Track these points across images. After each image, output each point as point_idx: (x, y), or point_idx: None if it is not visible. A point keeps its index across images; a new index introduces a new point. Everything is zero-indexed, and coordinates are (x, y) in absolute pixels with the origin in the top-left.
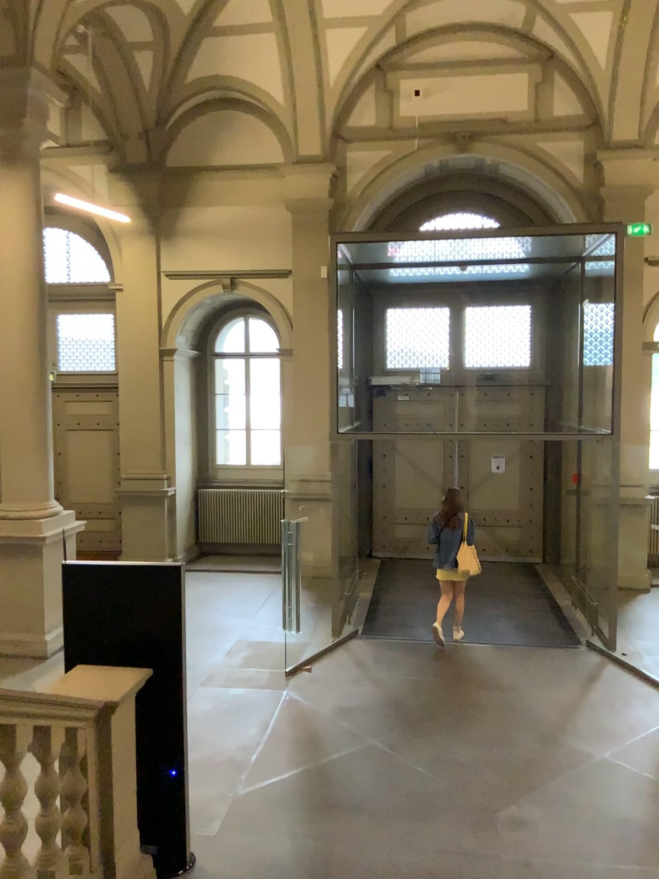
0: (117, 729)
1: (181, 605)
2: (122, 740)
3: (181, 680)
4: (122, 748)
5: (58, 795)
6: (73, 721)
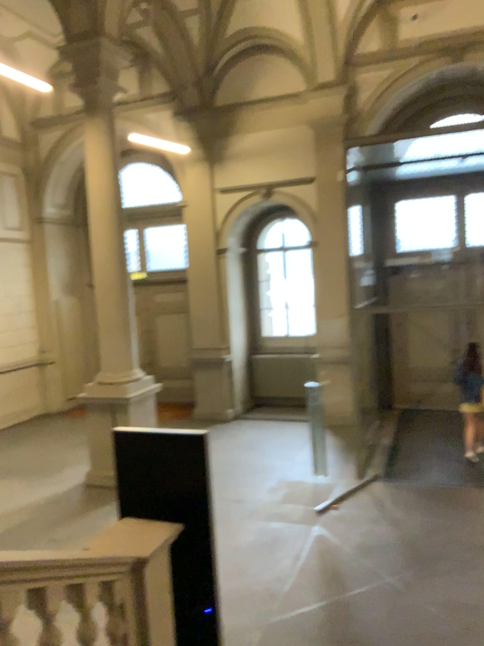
0: (148, 579)
1: (207, 466)
2: (154, 587)
3: (210, 531)
4: (154, 594)
5: (94, 640)
6: (102, 577)
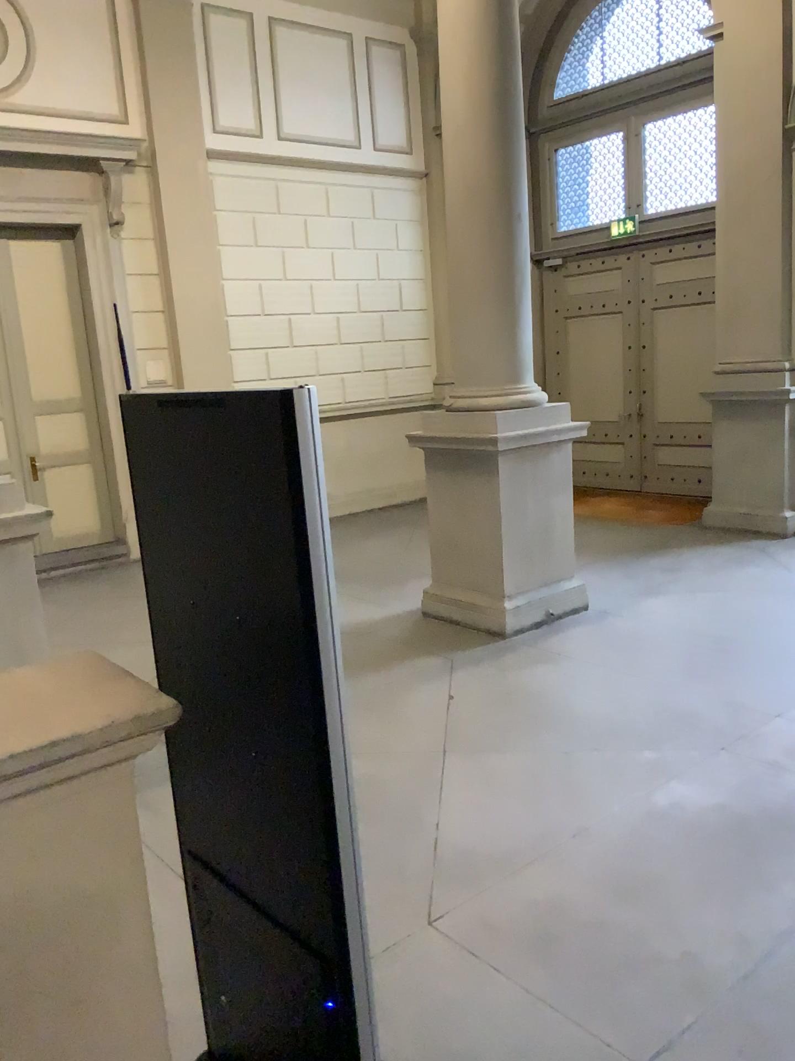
0: None
1: (303, 521)
2: None
3: (326, 759)
4: None
5: None
6: None
